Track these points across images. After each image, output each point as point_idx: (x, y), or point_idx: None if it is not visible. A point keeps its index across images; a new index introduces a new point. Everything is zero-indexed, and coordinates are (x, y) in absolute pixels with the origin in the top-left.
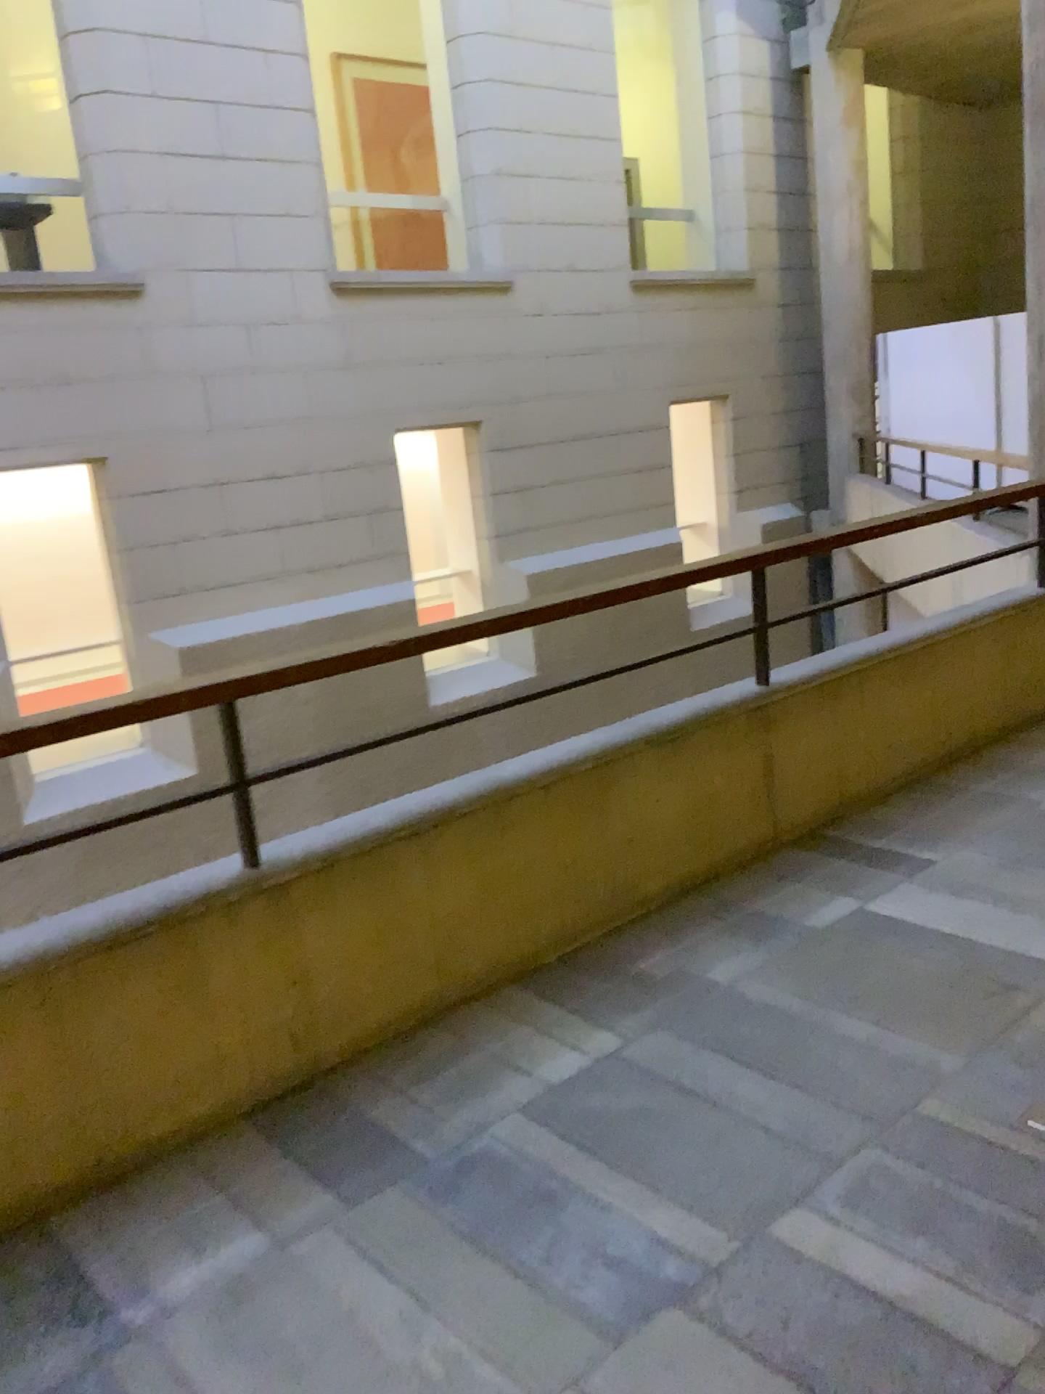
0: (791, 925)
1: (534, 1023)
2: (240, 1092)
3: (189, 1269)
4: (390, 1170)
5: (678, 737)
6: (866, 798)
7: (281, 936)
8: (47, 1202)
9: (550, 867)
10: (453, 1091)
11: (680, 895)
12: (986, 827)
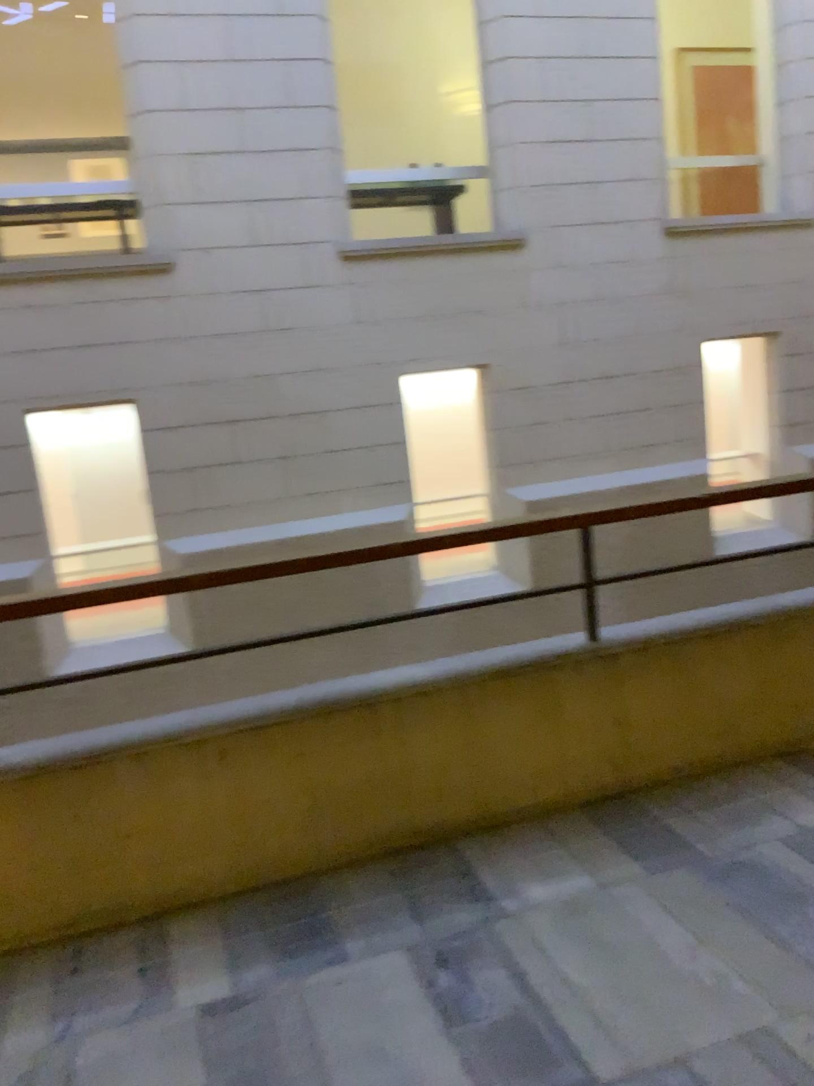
0: None
1: (793, 788)
2: (575, 794)
3: (541, 890)
4: (679, 862)
5: None
6: None
7: (611, 693)
8: (453, 834)
9: None
10: (728, 822)
11: None
12: None
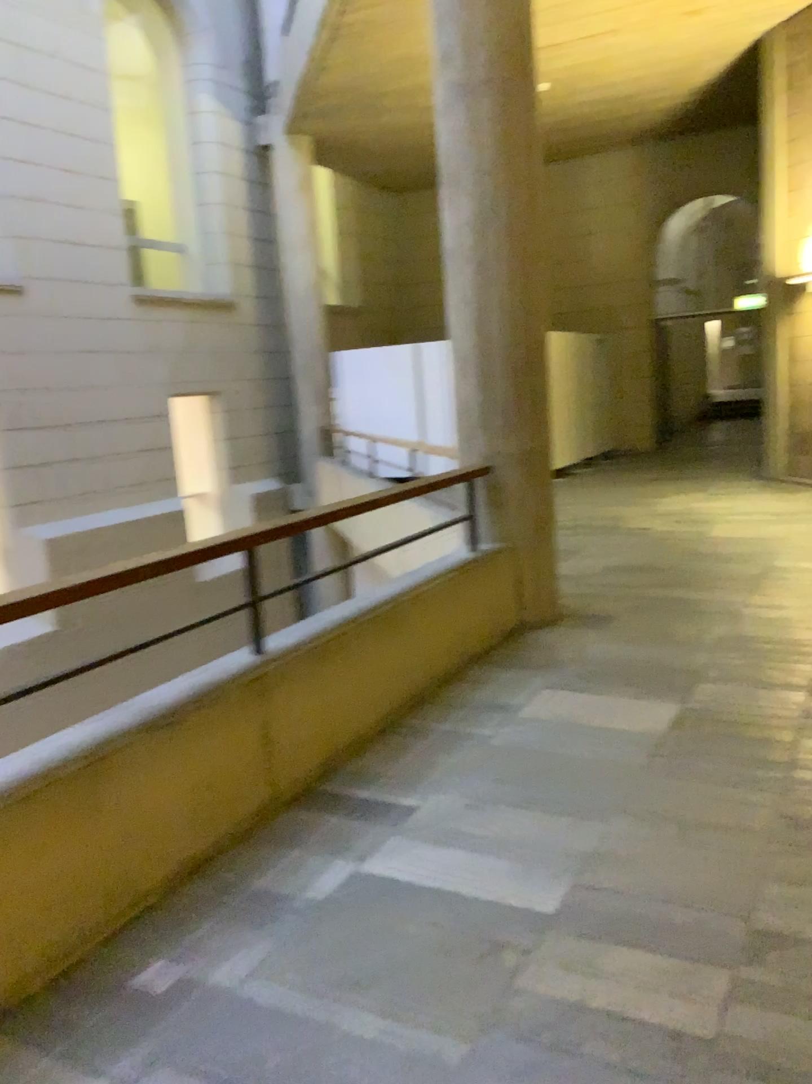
0: (292, 898)
1: (11, 1081)
2: None
3: None
4: None
5: (175, 715)
6: (350, 746)
7: None
8: None
9: (36, 878)
10: None
11: (181, 875)
12: (452, 765)
